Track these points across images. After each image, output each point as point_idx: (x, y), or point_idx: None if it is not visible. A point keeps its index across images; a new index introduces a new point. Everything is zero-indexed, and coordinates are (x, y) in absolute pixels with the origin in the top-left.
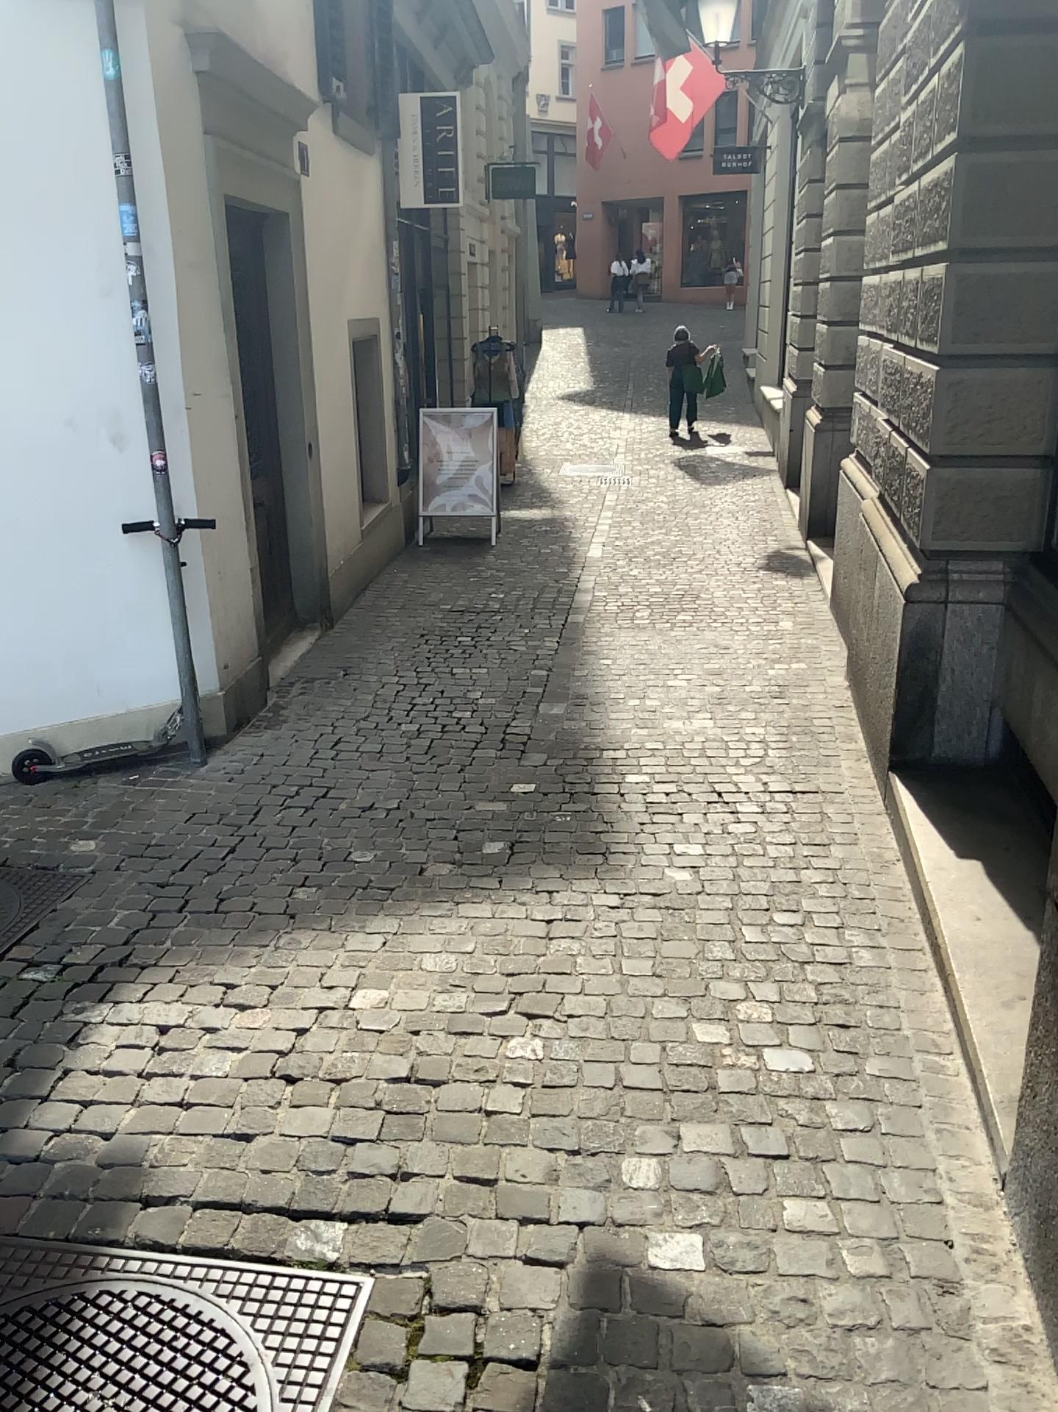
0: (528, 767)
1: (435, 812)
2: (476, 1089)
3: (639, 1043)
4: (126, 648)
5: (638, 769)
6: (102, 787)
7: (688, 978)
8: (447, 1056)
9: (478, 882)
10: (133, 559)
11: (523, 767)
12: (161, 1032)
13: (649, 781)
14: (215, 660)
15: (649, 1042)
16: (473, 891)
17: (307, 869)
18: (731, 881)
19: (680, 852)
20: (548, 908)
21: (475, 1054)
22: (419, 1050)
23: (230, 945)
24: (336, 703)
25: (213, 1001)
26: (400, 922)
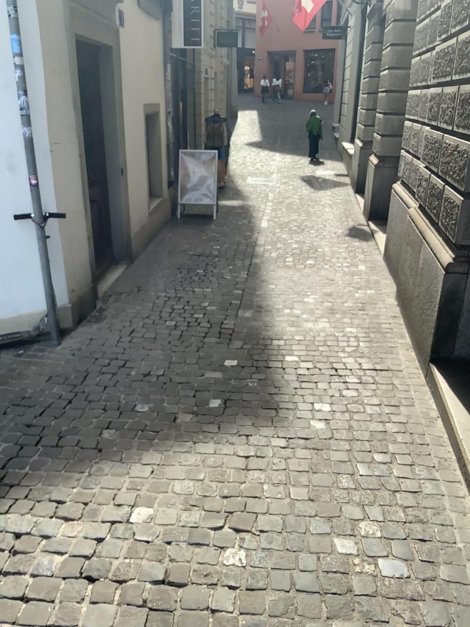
0: (233, 351)
1: (182, 379)
2: (205, 591)
3: (303, 554)
4: (16, 283)
5: (292, 353)
6: (3, 359)
7: (329, 501)
8: (187, 563)
9: (206, 426)
10: (20, 234)
11: (231, 351)
12: (15, 540)
13: (297, 361)
14: (66, 288)
15: (309, 552)
16: (203, 433)
17: (110, 416)
18: (347, 429)
19: (317, 409)
20: (246, 447)
21: (204, 562)
22: (170, 557)
23: (63, 471)
24: (132, 308)
25: (49, 515)
26: (162, 455)
